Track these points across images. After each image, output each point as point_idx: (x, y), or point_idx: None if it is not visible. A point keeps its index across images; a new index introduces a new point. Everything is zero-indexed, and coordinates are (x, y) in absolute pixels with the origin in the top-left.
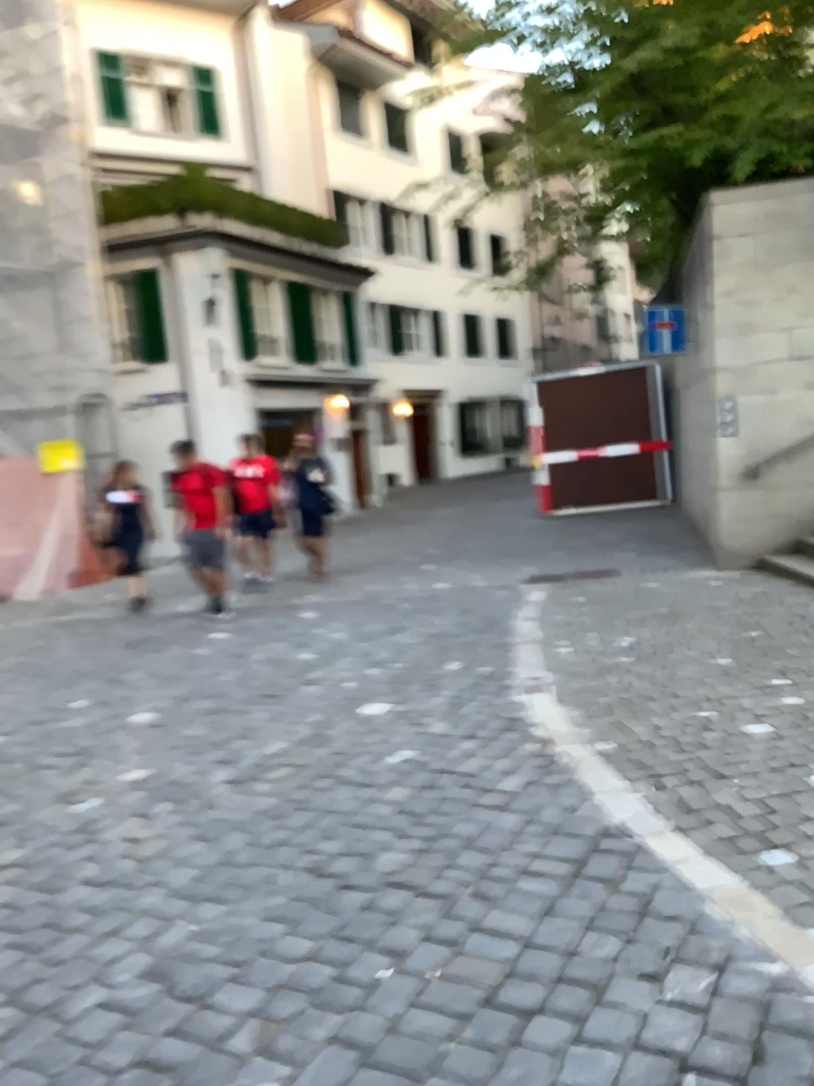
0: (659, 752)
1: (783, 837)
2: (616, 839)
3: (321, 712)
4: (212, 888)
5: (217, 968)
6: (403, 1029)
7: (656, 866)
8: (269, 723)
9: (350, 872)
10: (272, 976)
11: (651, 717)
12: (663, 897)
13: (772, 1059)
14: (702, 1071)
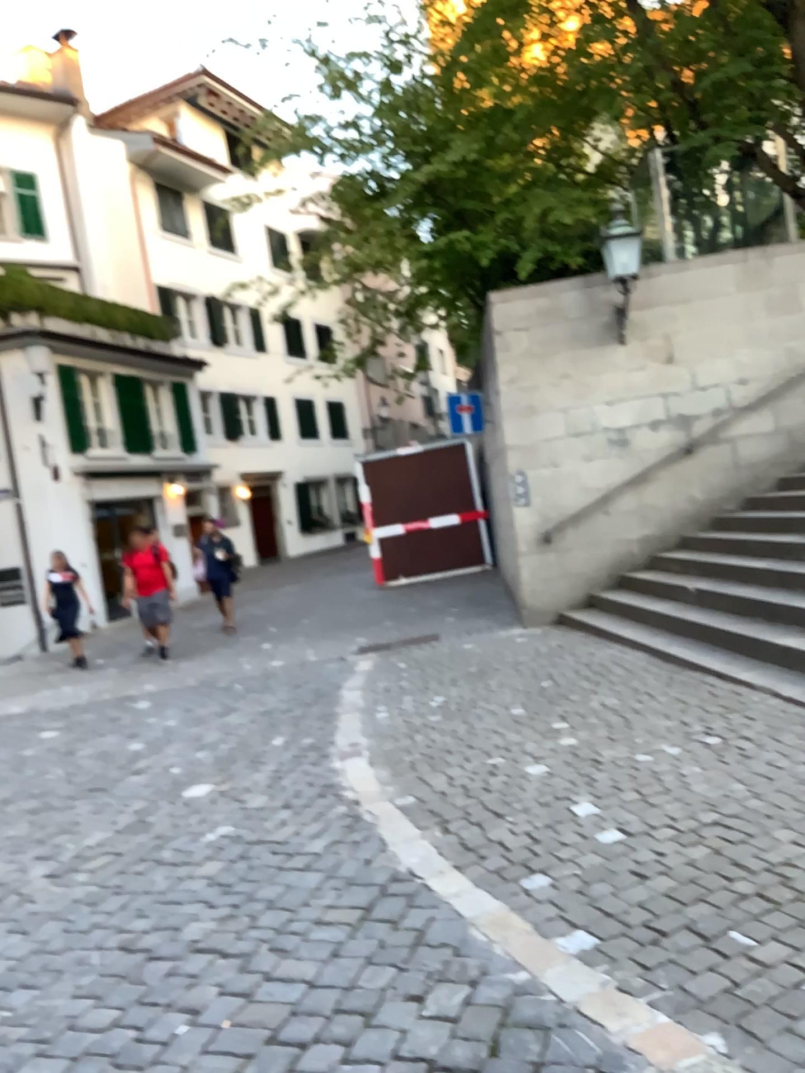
0: (450, 801)
1: (541, 862)
2: (403, 883)
3: (144, 800)
4: (22, 977)
5: (22, 1047)
6: (192, 1071)
7: (432, 901)
8: (91, 815)
9: (158, 944)
10: (74, 1045)
11: (448, 771)
12: (435, 926)
13: (501, 1044)
14: (443, 1064)
